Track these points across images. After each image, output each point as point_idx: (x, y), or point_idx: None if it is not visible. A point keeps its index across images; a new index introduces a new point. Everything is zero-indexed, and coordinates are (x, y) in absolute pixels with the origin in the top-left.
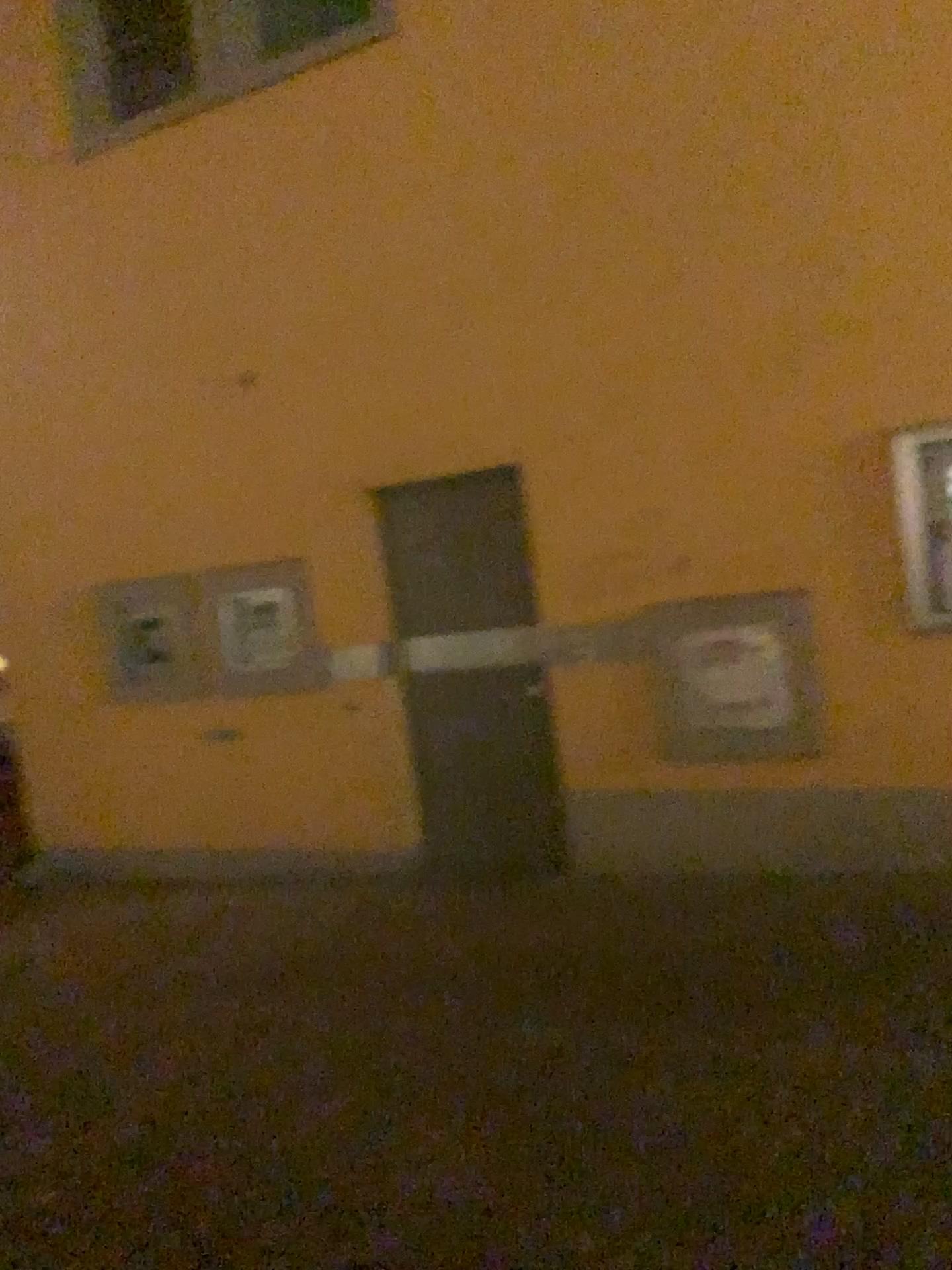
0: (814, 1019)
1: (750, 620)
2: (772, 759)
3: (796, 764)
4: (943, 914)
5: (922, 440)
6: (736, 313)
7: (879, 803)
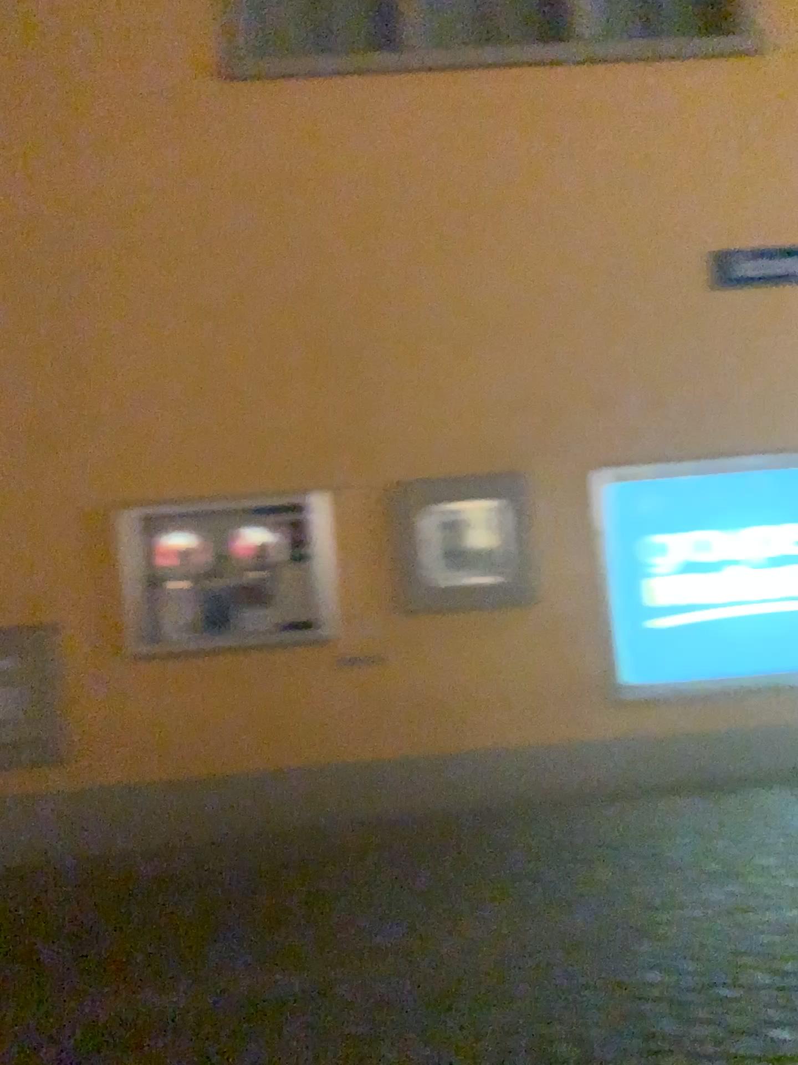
0: (7, 991)
1: (4, 646)
2: (18, 765)
3: (39, 769)
4: (141, 882)
5: (144, 508)
6: (3, 394)
7: (105, 795)
